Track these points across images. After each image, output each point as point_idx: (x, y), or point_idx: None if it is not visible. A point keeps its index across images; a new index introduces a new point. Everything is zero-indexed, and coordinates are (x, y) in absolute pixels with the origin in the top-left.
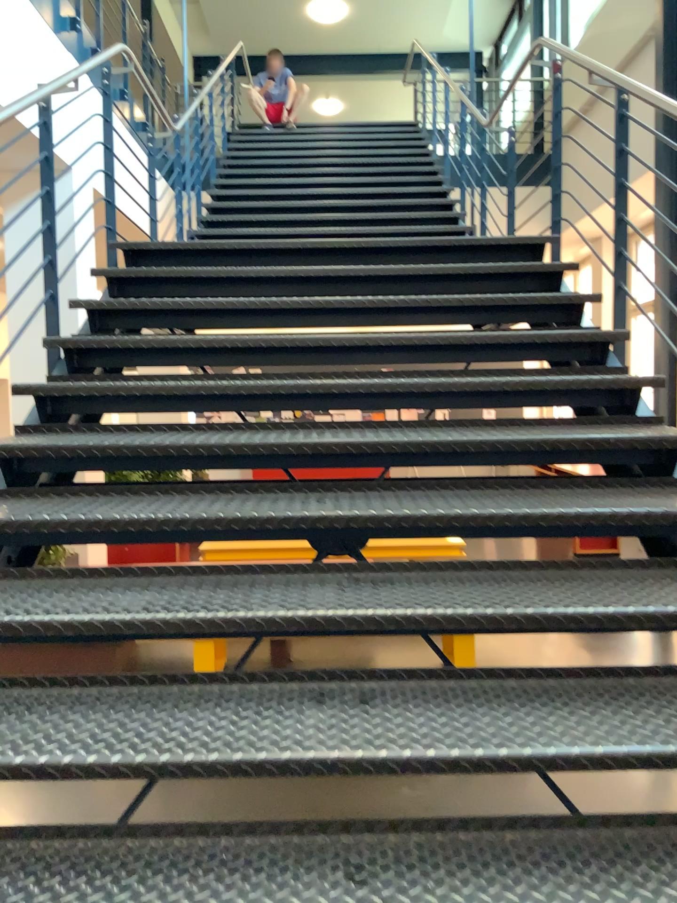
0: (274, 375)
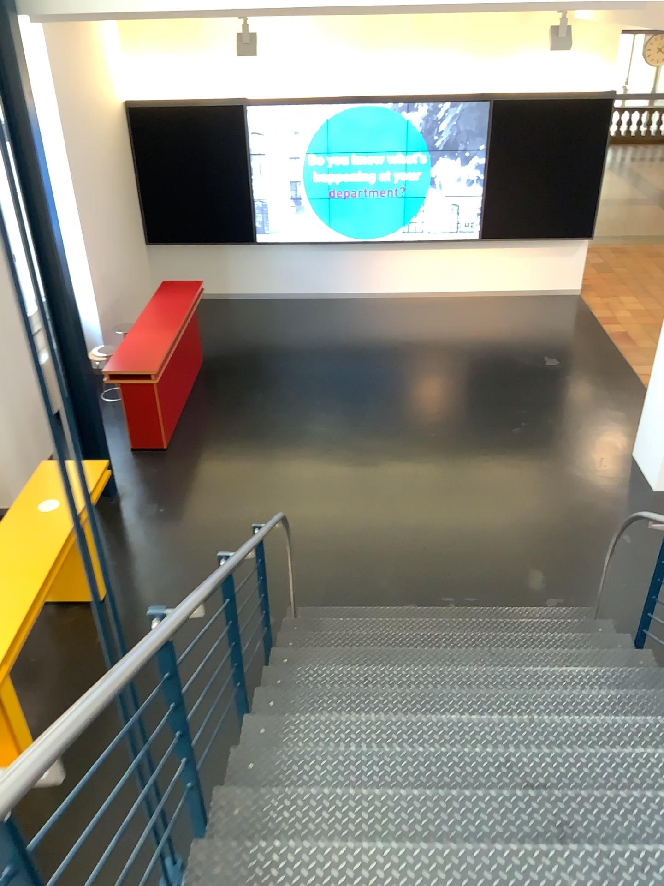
0: (645, 878)
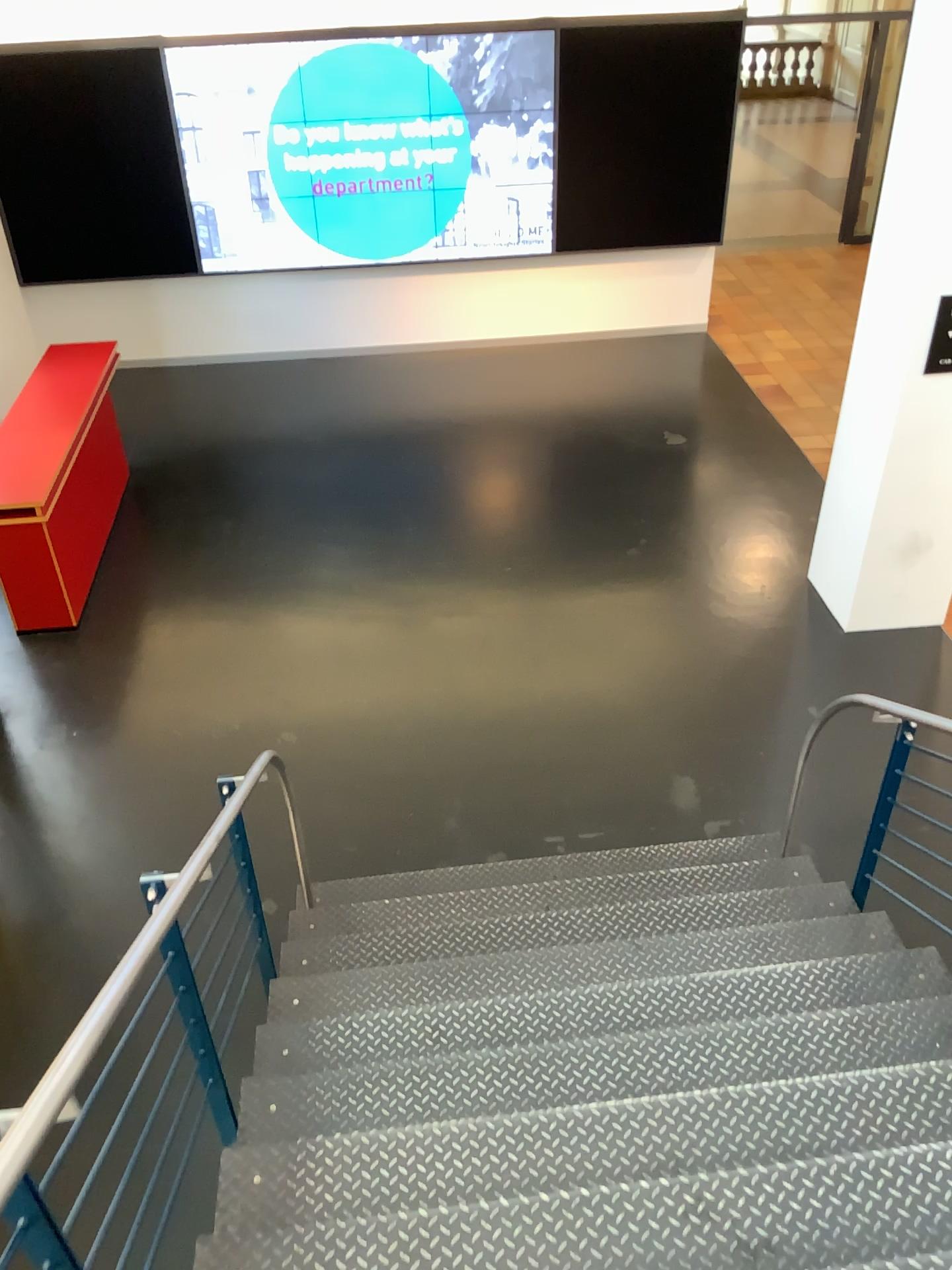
0: None
